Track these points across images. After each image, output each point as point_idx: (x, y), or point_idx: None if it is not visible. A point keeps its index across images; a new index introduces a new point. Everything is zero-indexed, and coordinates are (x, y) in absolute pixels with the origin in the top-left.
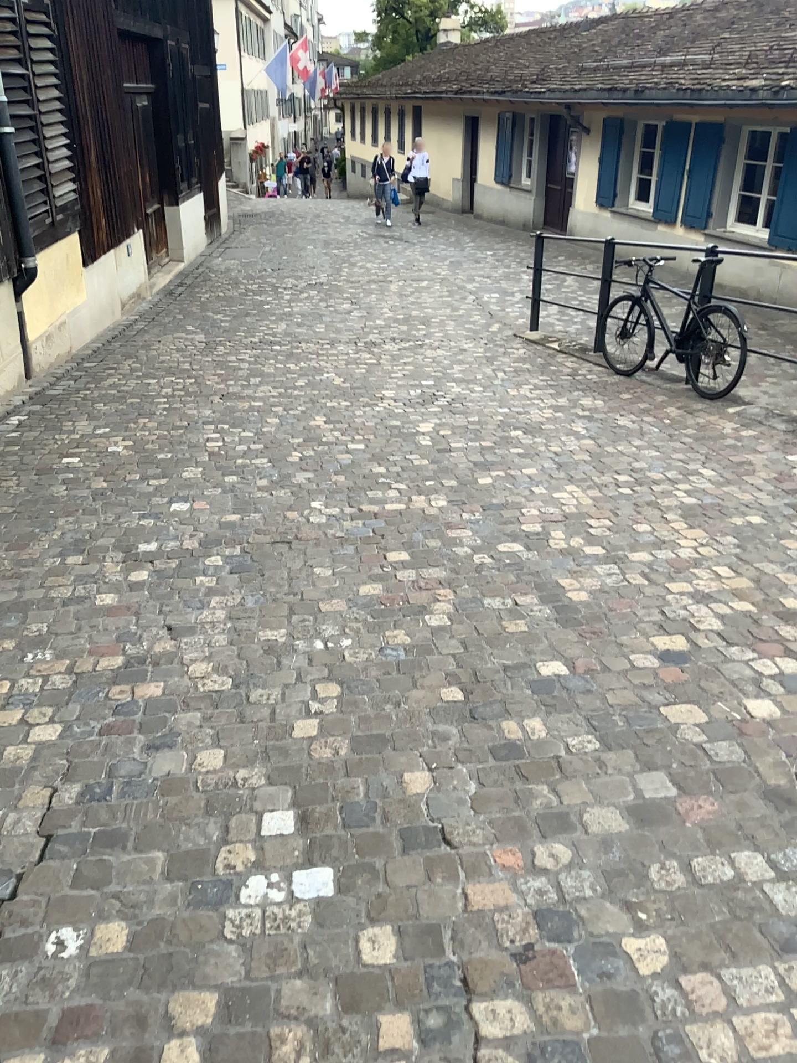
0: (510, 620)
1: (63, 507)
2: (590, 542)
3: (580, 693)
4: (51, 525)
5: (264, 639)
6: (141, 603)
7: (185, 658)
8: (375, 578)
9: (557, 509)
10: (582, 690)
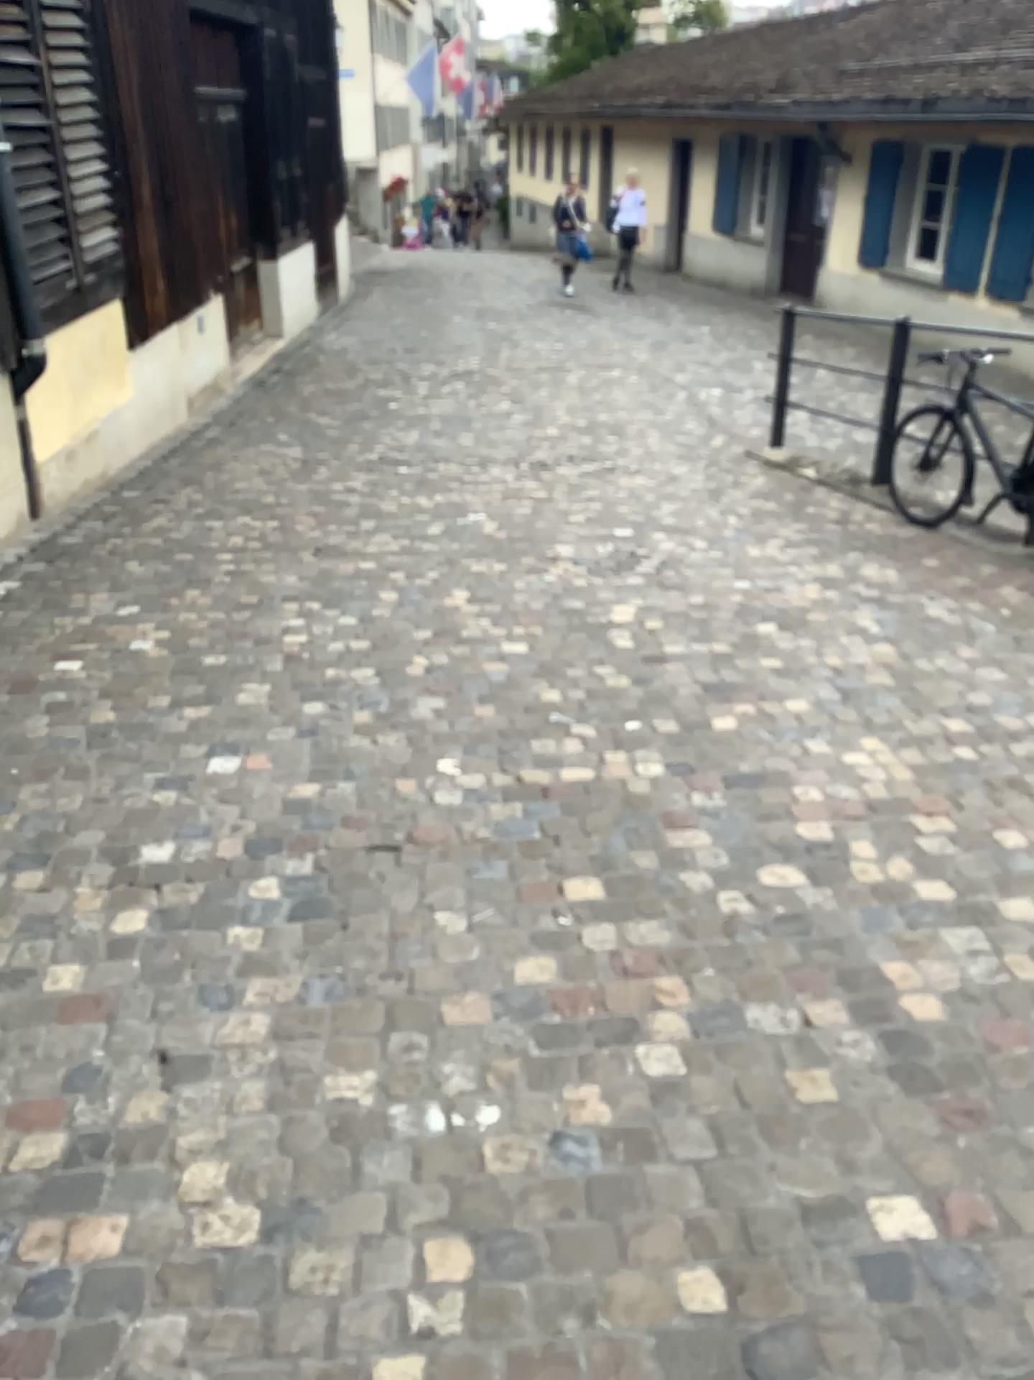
0: (799, 1068)
1: (31, 765)
2: (923, 873)
3: (967, 1304)
4: (5, 802)
5: (334, 1101)
6: (120, 994)
7: (178, 1146)
8: (544, 947)
9: (857, 795)
10: (970, 1294)
